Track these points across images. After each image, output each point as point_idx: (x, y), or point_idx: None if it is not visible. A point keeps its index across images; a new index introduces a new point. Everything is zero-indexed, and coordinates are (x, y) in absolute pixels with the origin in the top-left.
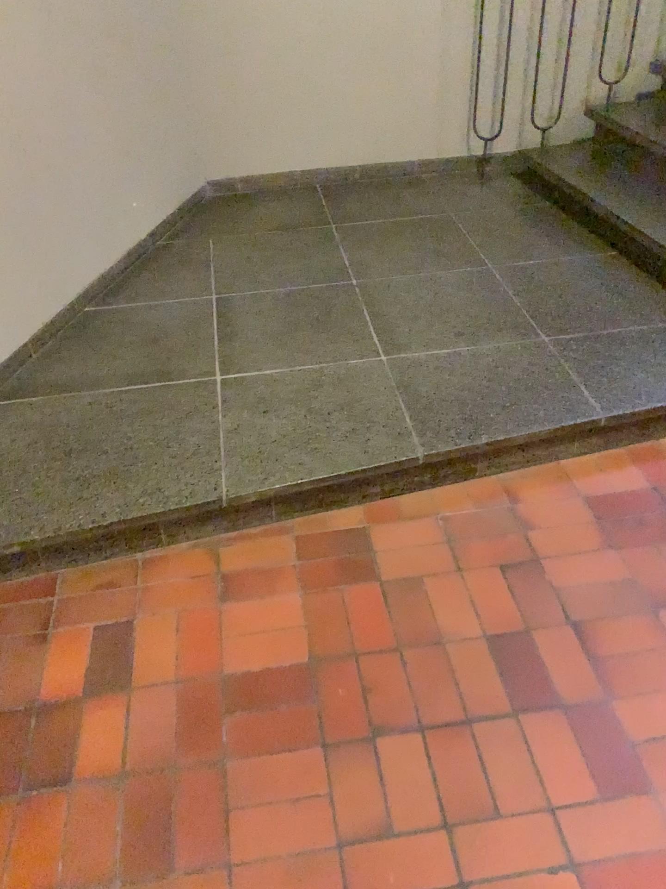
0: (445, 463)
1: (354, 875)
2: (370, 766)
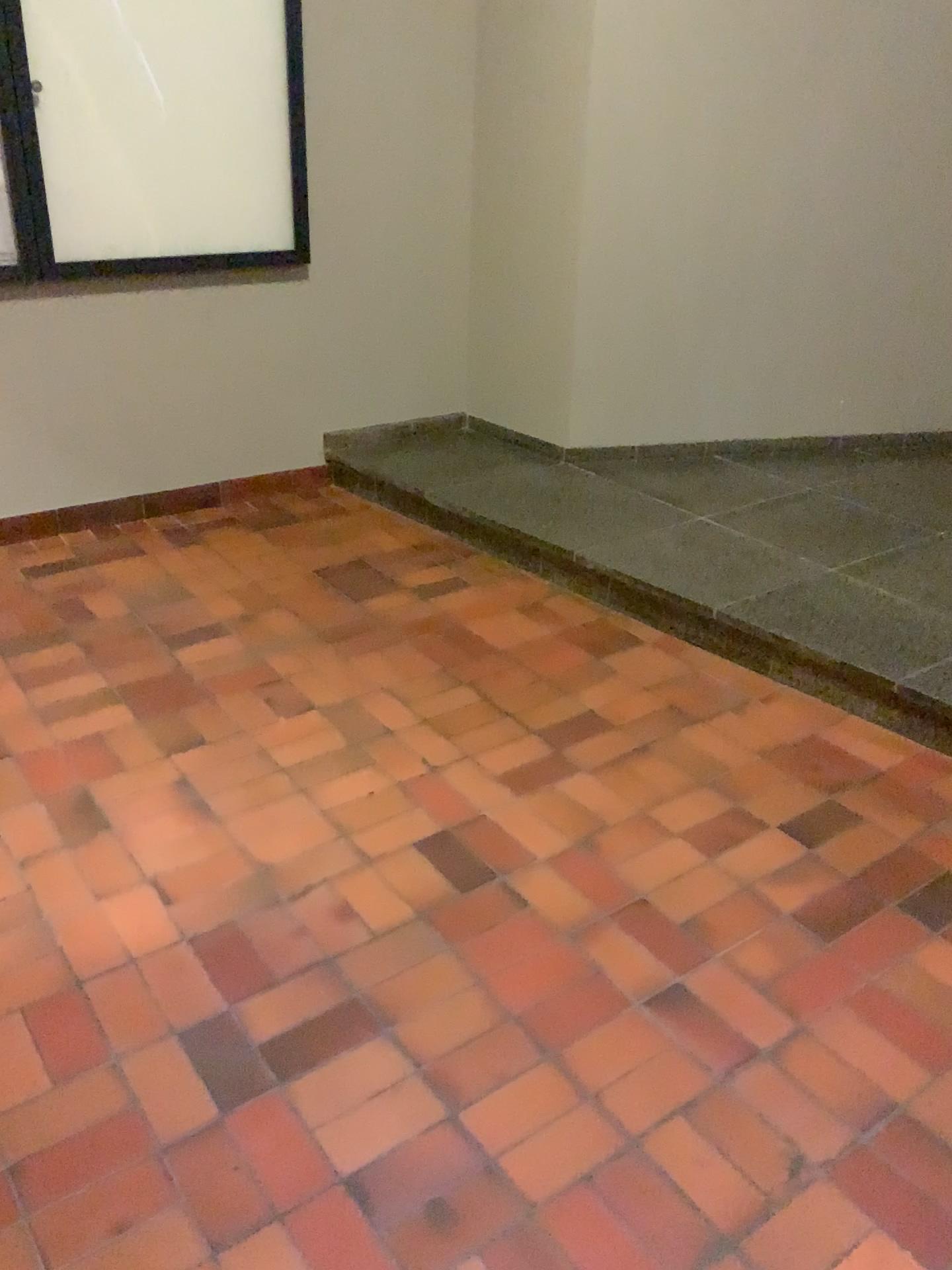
0: (743, 638)
1: (370, 696)
2: (443, 686)
